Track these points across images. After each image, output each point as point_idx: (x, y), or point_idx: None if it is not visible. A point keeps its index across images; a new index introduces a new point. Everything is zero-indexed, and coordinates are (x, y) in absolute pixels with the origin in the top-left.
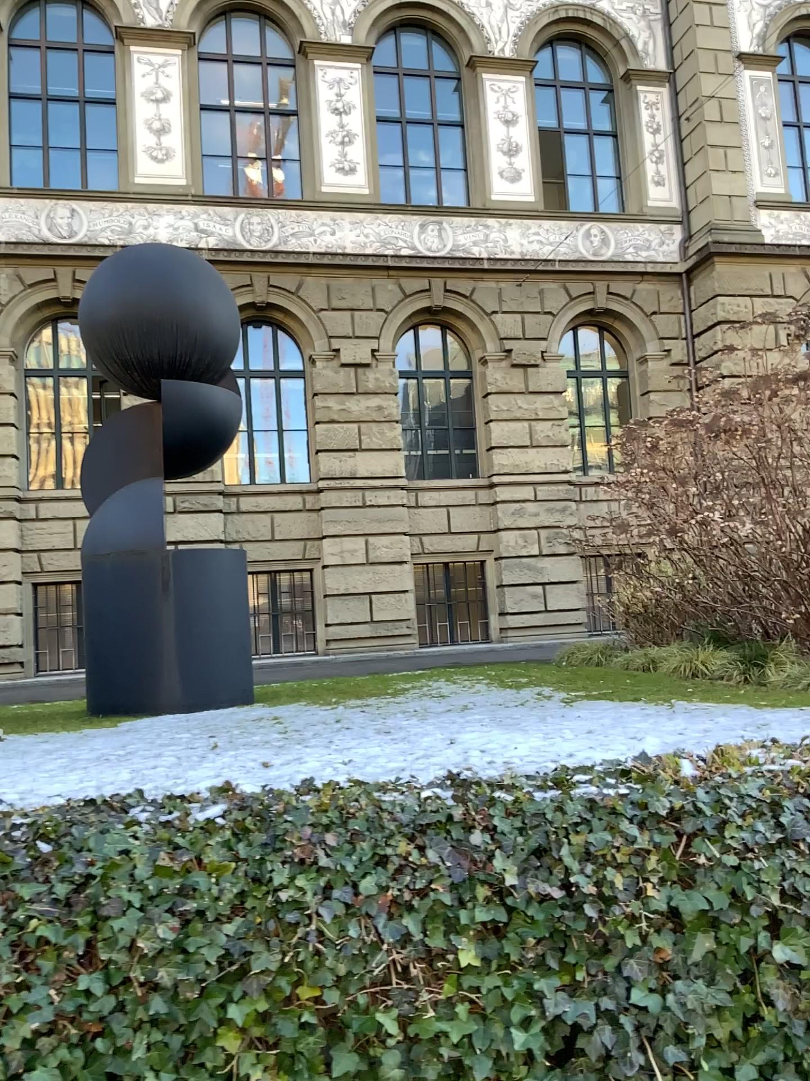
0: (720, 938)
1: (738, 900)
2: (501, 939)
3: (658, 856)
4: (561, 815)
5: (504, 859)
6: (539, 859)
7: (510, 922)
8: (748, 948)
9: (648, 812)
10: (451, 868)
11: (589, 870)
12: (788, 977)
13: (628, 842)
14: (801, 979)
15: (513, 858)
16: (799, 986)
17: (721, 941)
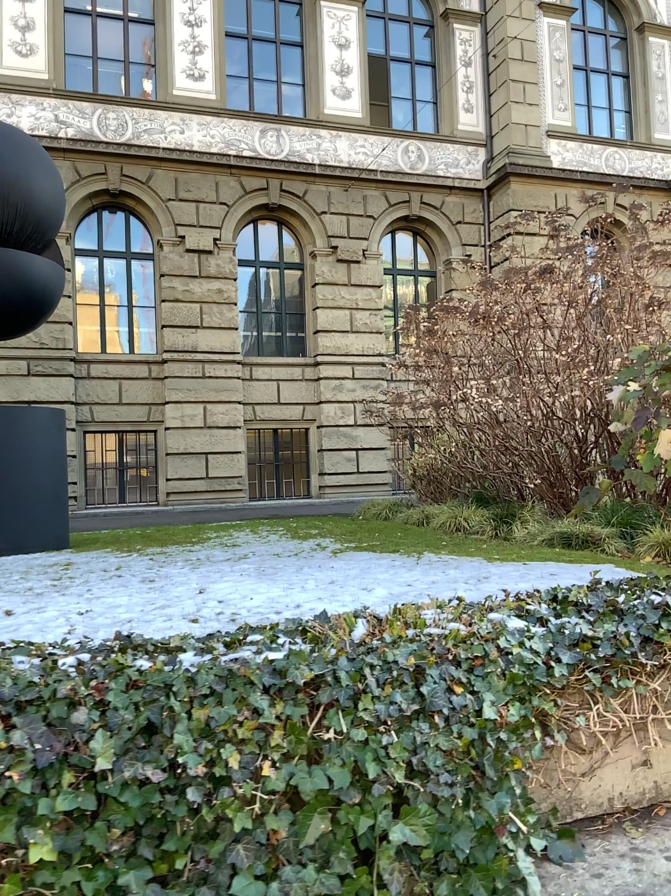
0: (336, 819)
1: (361, 778)
2: (86, 829)
3: (287, 730)
4: (189, 686)
5: (101, 739)
6: (148, 737)
7: (99, 810)
8: (366, 829)
9: (288, 682)
10: (37, 751)
11: (201, 748)
12: (406, 858)
13: (258, 714)
14: (419, 859)
15: (113, 738)
16: (417, 866)
17: (336, 823)
